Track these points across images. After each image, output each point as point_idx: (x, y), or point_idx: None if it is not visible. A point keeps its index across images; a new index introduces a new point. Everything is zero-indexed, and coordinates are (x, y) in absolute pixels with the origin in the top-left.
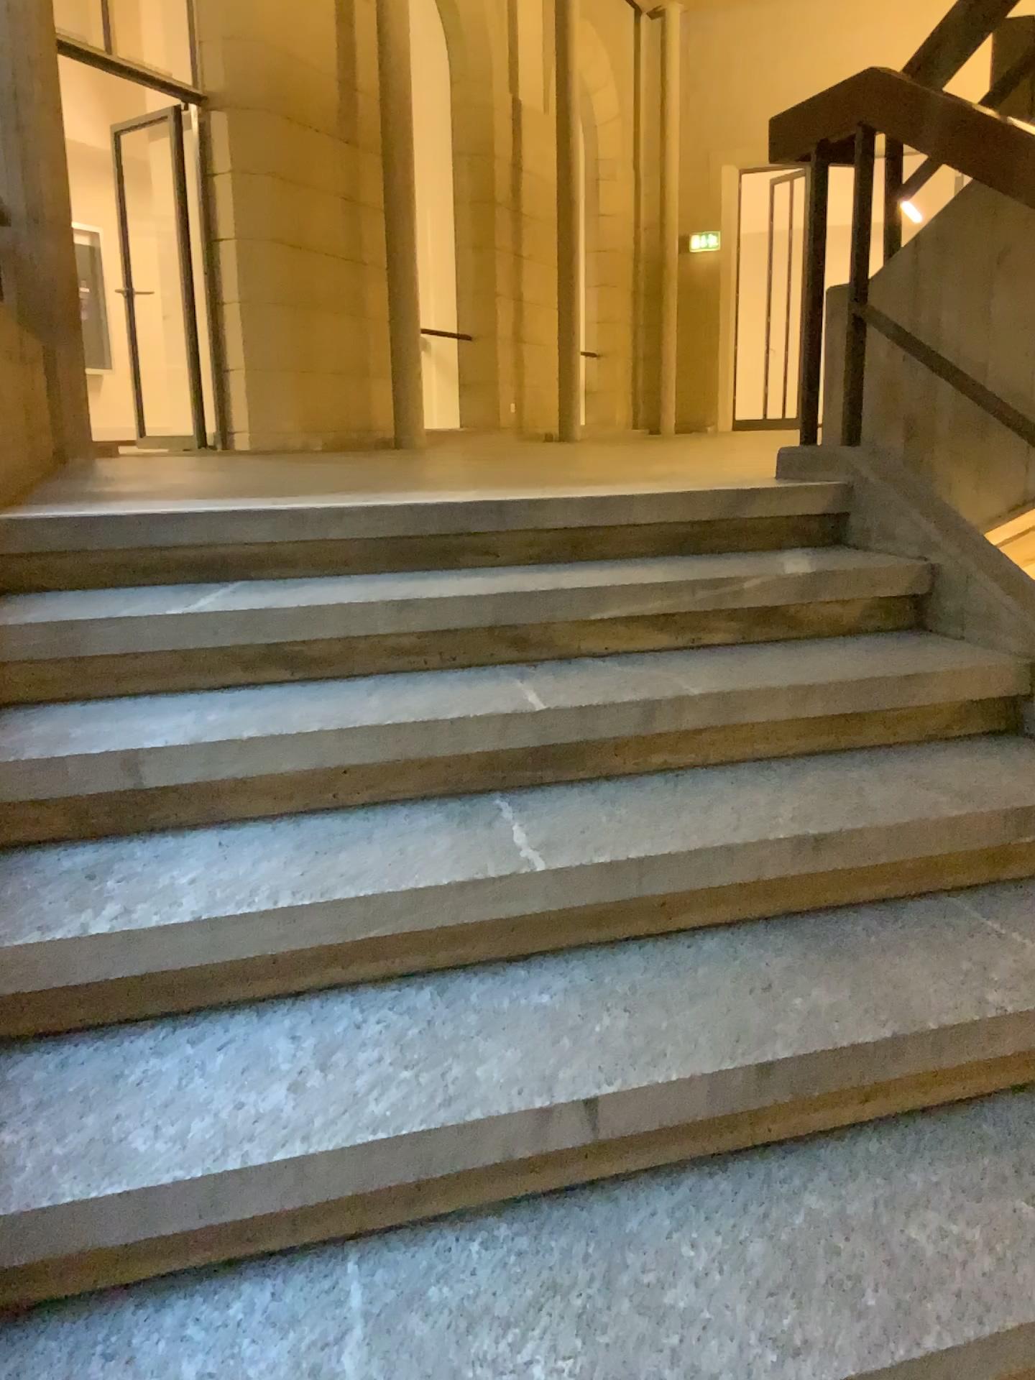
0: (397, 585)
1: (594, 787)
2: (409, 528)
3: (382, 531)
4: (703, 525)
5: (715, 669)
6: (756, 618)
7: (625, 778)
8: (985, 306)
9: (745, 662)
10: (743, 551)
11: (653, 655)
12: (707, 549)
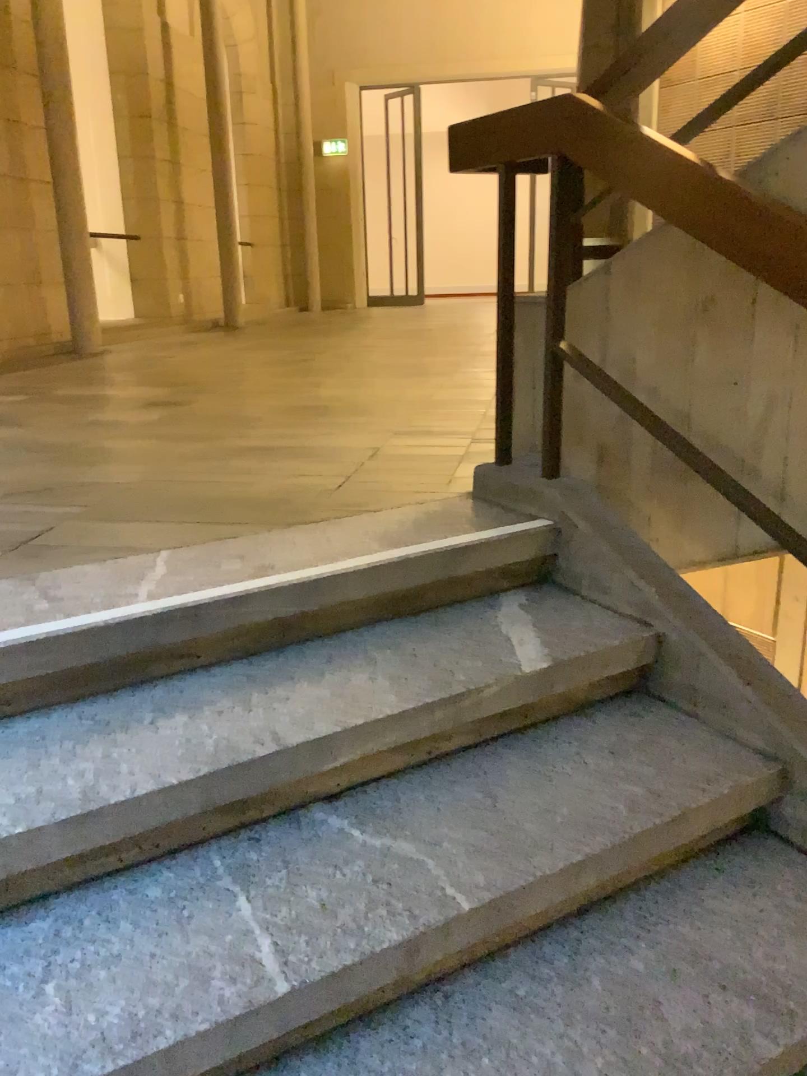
0: (79, 768)
1: (352, 1058)
2: (89, 654)
3: (54, 663)
4: (419, 588)
5: (469, 833)
6: (494, 725)
7: (386, 1020)
8: (691, 358)
9: (496, 807)
10: (461, 612)
11: (392, 795)
12: (424, 612)
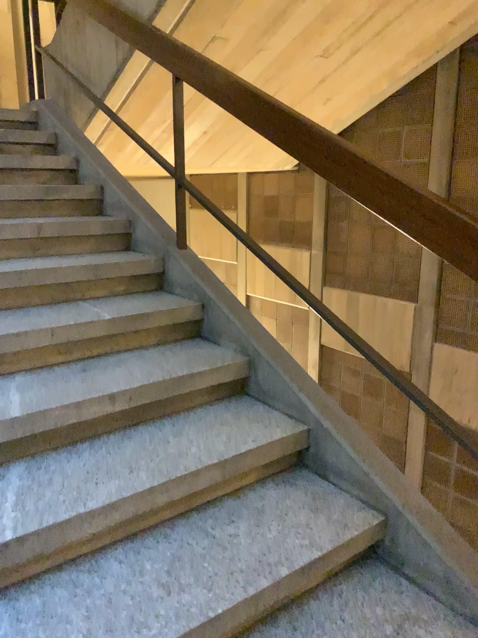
0: None
1: None
2: None
3: None
4: None
5: None
6: None
7: None
8: (76, 45)
9: None
10: None
11: None
12: None
